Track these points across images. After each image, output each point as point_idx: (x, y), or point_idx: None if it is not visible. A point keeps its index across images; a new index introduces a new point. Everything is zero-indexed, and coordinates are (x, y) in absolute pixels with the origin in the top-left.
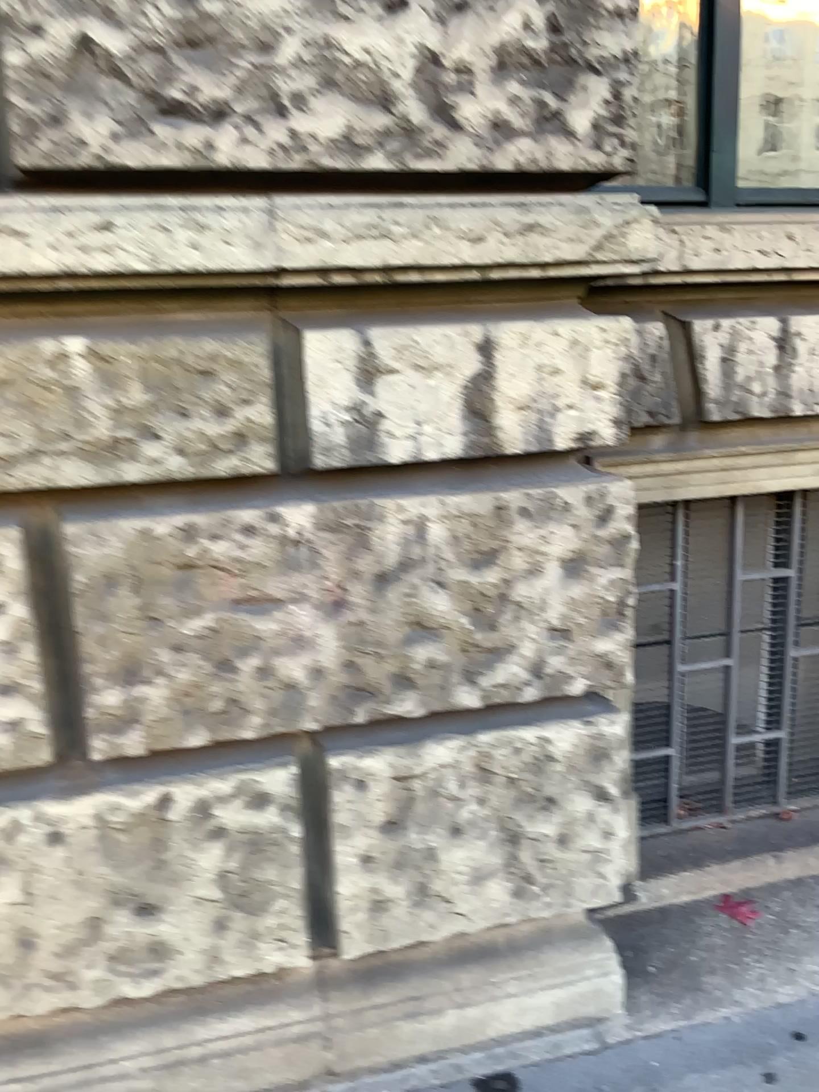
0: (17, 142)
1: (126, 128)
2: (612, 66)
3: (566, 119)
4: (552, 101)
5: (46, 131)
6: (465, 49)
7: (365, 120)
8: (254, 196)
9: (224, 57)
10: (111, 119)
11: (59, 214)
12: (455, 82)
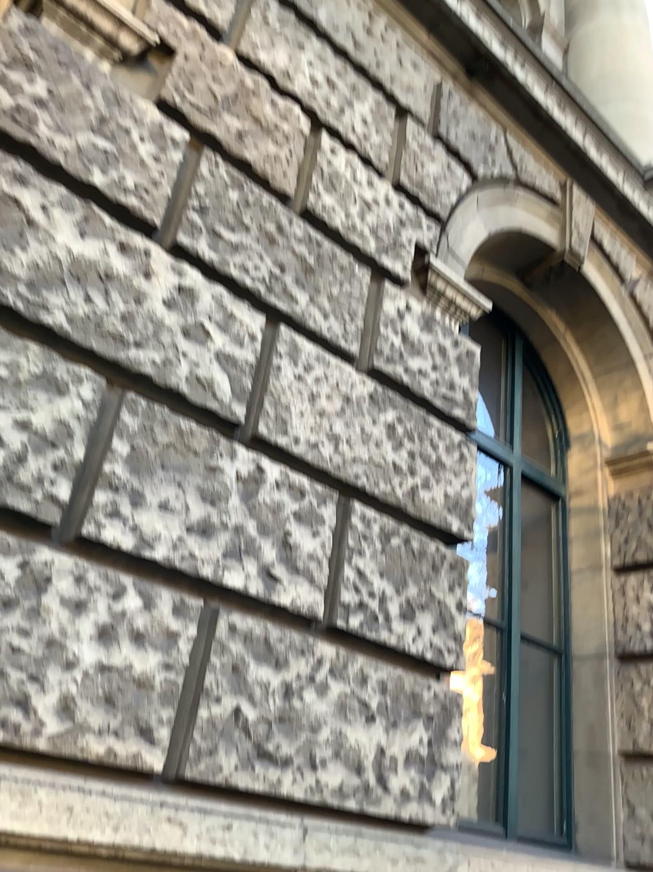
0: (186, 760)
1: (242, 763)
2: (450, 768)
3: (432, 794)
4: (427, 783)
5: (203, 757)
6: (395, 748)
7: (349, 779)
8: (288, 814)
9: (294, 730)
10: (236, 755)
11: (202, 813)
12: (389, 765)
